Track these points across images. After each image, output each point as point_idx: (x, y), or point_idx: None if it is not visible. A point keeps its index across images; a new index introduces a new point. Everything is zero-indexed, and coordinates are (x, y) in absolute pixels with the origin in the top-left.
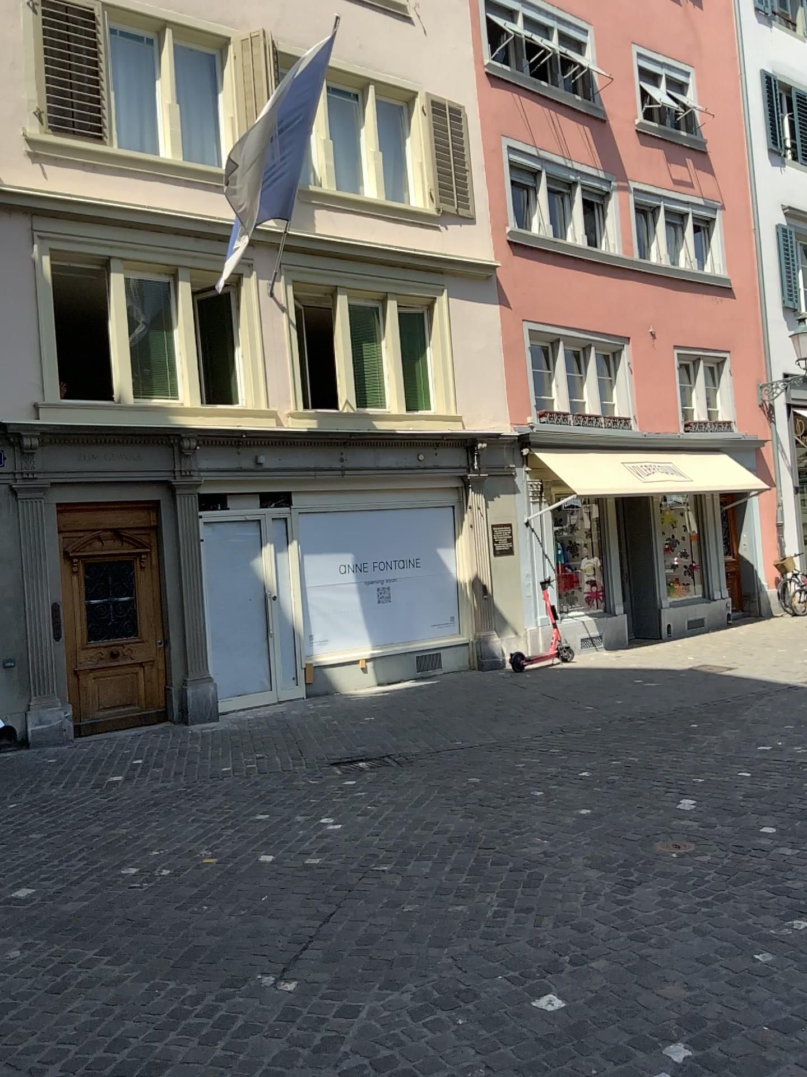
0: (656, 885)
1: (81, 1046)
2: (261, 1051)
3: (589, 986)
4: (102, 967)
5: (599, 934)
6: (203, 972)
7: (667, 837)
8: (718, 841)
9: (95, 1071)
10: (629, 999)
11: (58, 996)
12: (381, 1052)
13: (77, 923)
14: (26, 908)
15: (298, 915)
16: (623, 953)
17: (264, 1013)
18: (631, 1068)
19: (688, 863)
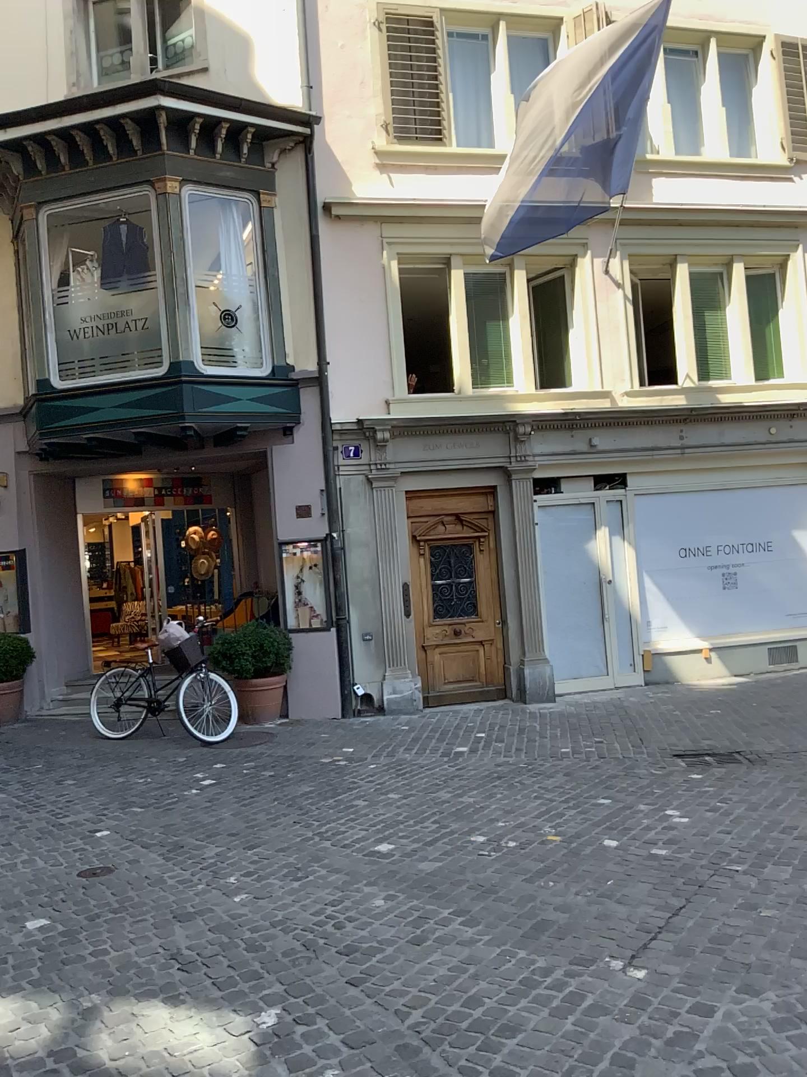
0: None
1: (441, 996)
2: (611, 1033)
3: None
4: (456, 926)
5: None
6: (551, 946)
7: None
8: None
9: (454, 1022)
10: None
11: (418, 947)
12: (740, 1059)
13: (432, 882)
14: (387, 862)
15: (645, 904)
16: None
17: (612, 997)
18: None
19: None
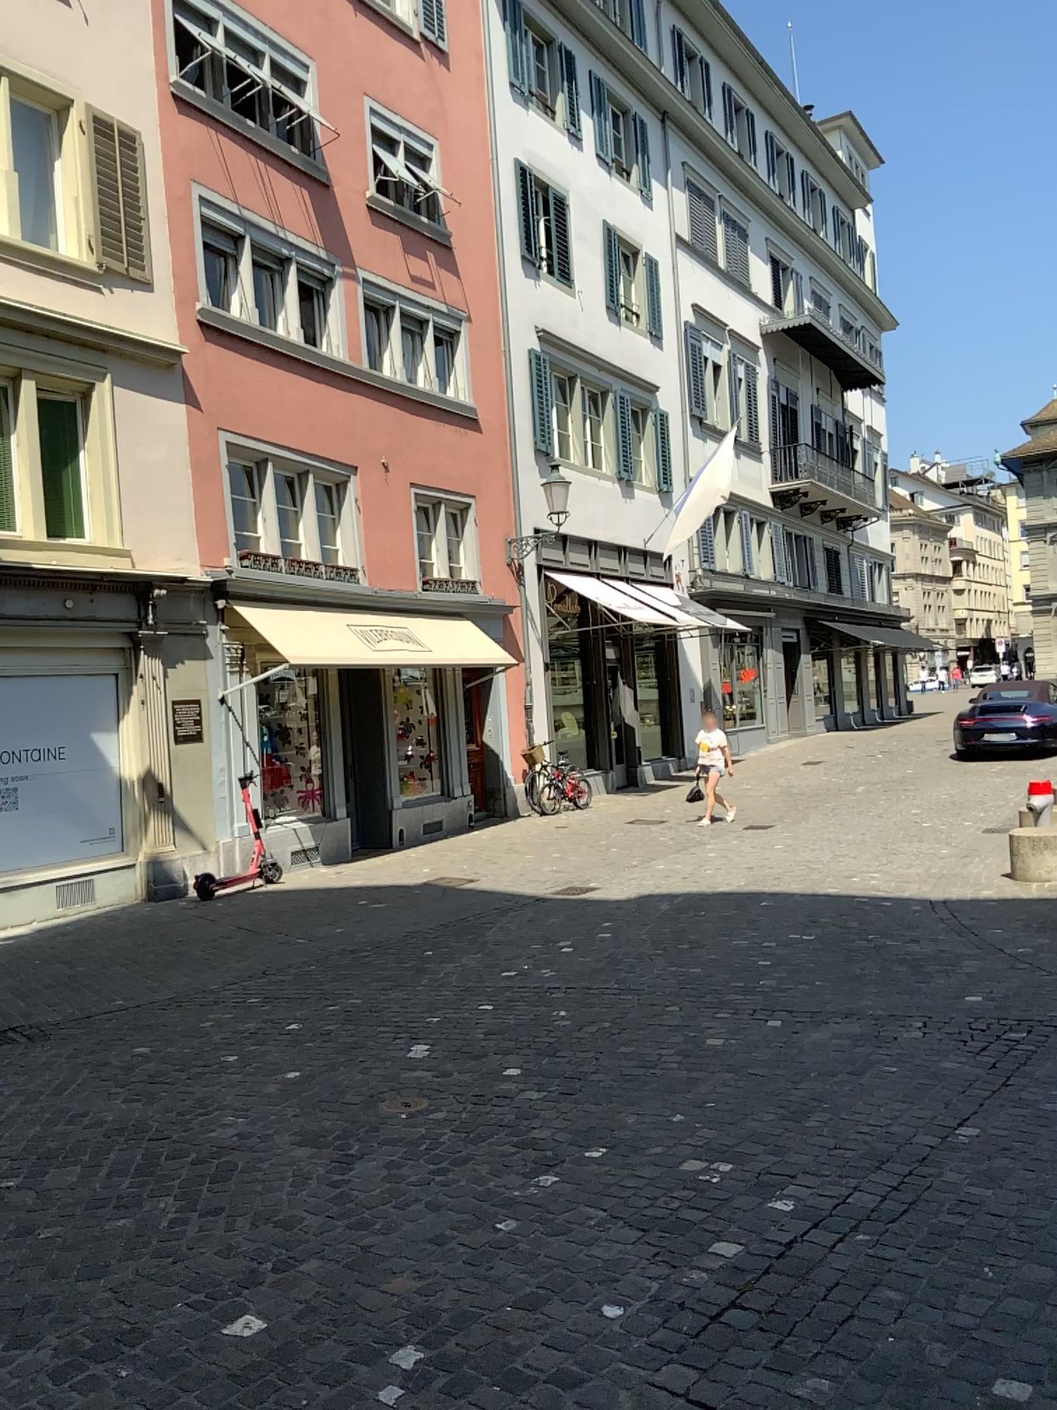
0: (383, 1156)
1: None
2: None
3: (299, 1296)
4: None
5: (312, 1229)
6: None
7: (397, 1095)
8: (458, 1093)
9: None
10: (349, 1303)
11: None
12: None
13: None
14: None
15: None
16: (342, 1248)
17: None
18: (350, 1389)
19: (423, 1125)
